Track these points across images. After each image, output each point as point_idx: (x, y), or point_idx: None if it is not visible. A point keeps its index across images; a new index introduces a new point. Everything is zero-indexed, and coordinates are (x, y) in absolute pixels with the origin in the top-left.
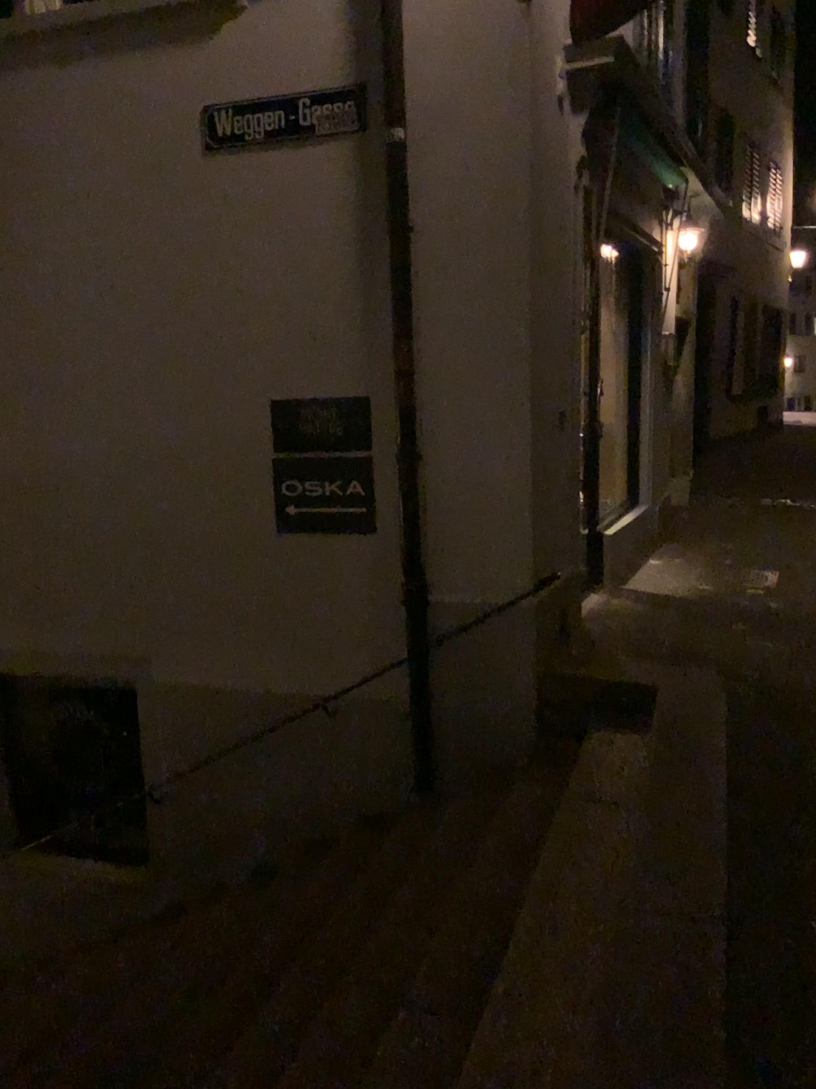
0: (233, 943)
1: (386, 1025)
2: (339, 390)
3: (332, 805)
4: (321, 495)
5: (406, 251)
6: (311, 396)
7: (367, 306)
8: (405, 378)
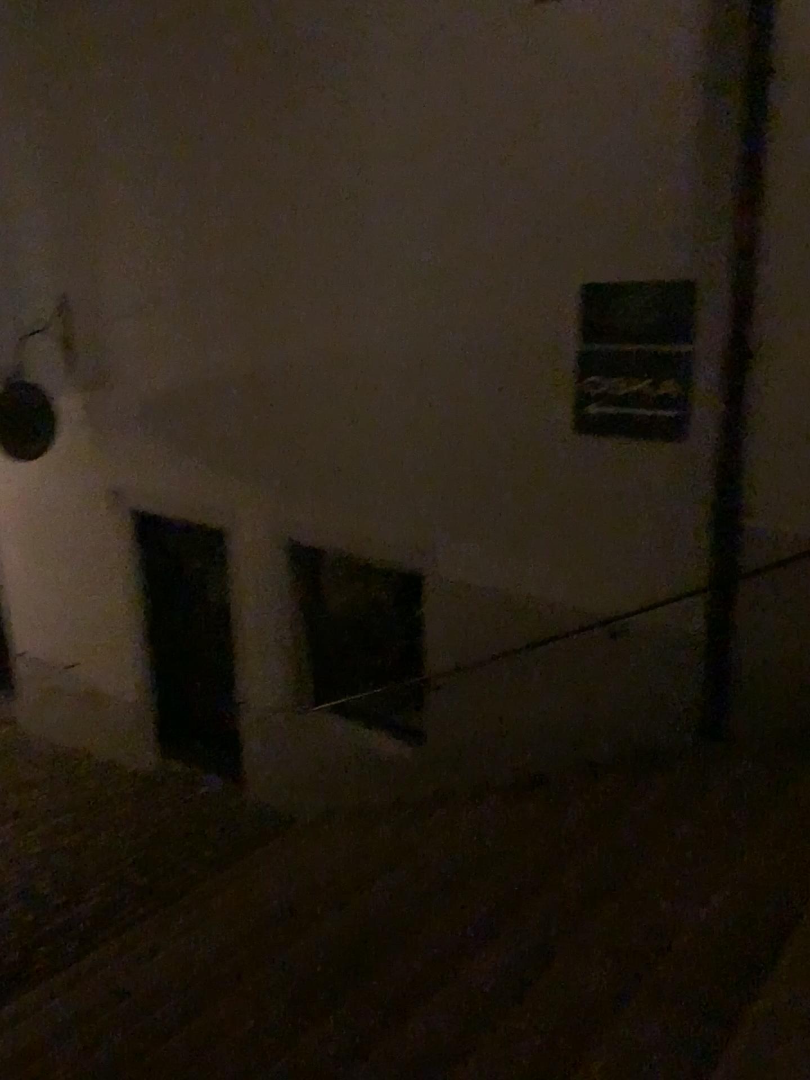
0: (488, 851)
1: (625, 1008)
2: (665, 271)
3: (609, 727)
4: (630, 392)
5: (767, 96)
6: (630, 277)
7: (708, 168)
8: (747, 257)
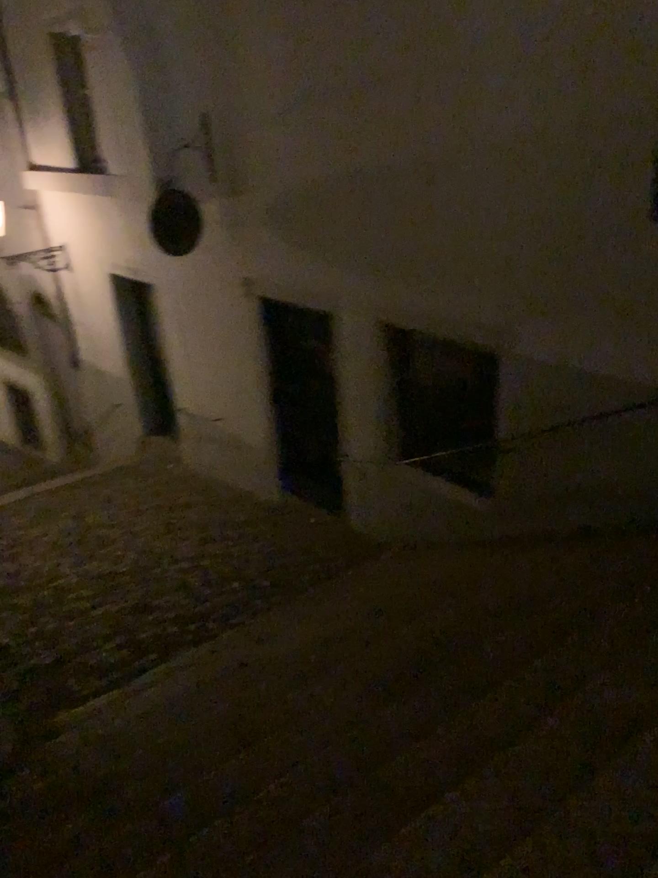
0: (546, 591)
1: None
2: None
3: None
4: None
5: None
6: None
7: None
8: None
